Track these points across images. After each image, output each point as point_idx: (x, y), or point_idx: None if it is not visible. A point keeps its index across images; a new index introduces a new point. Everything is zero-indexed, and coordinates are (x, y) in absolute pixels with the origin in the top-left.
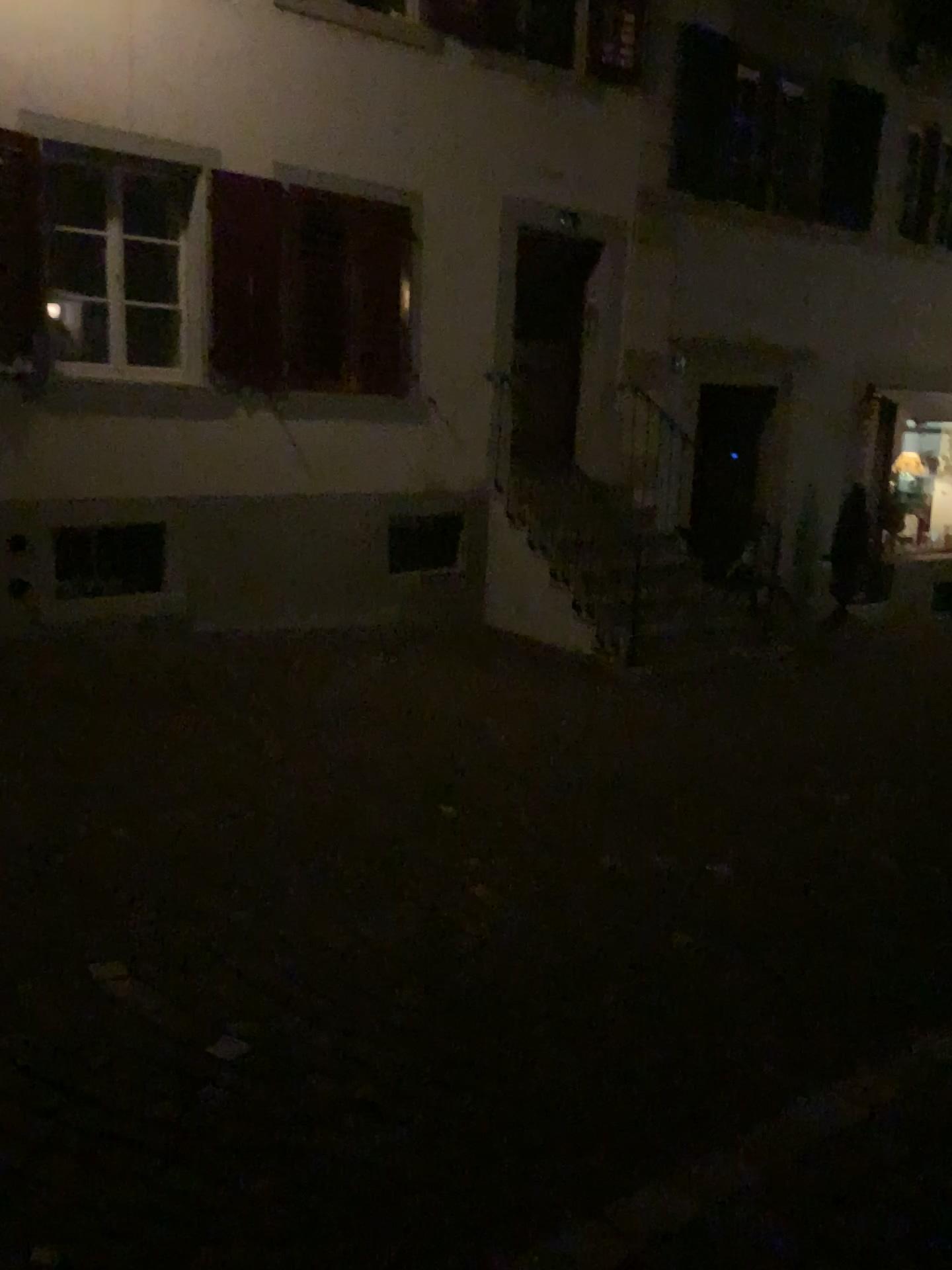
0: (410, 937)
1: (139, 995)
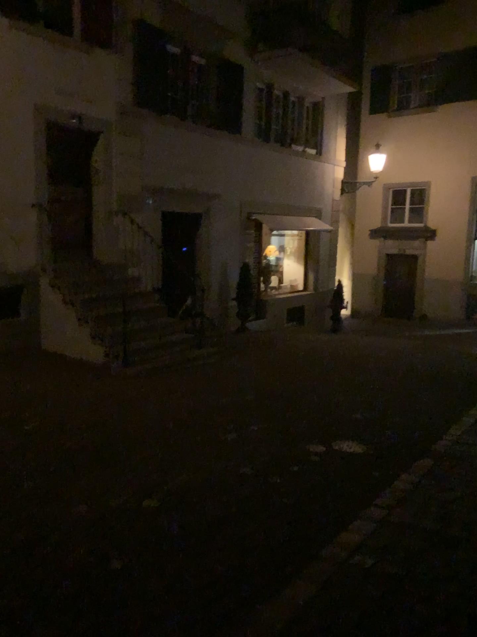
0: None
1: None
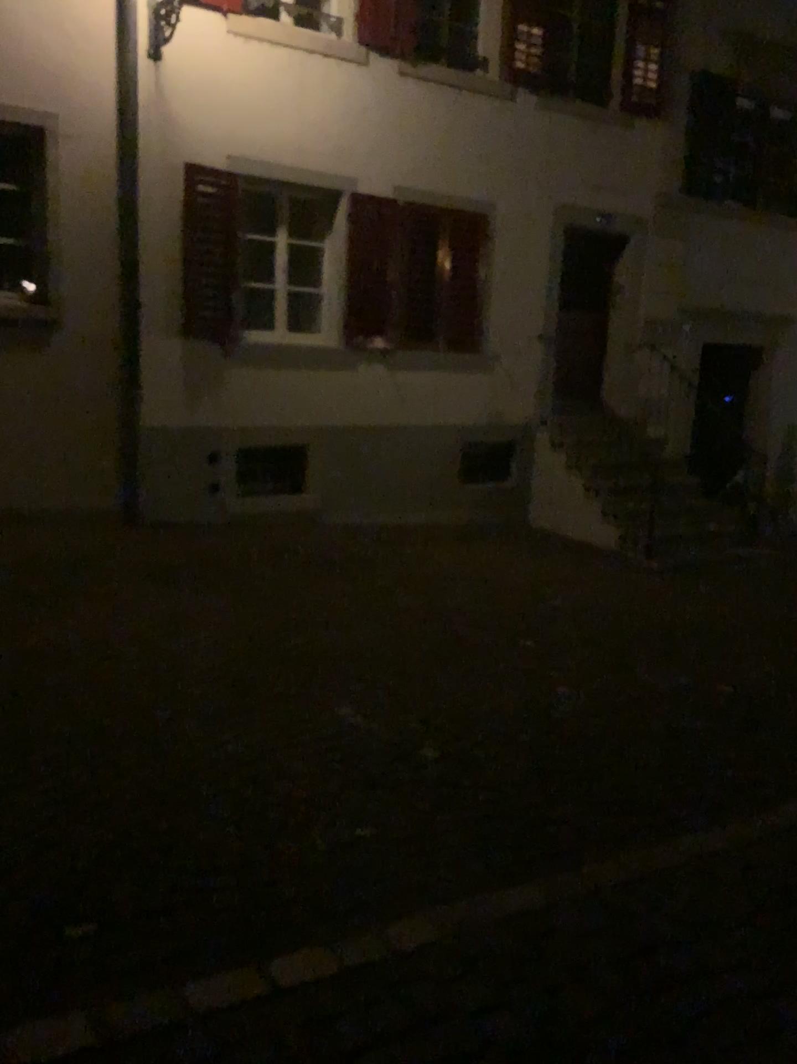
0: (519, 709)
1: (365, 725)
